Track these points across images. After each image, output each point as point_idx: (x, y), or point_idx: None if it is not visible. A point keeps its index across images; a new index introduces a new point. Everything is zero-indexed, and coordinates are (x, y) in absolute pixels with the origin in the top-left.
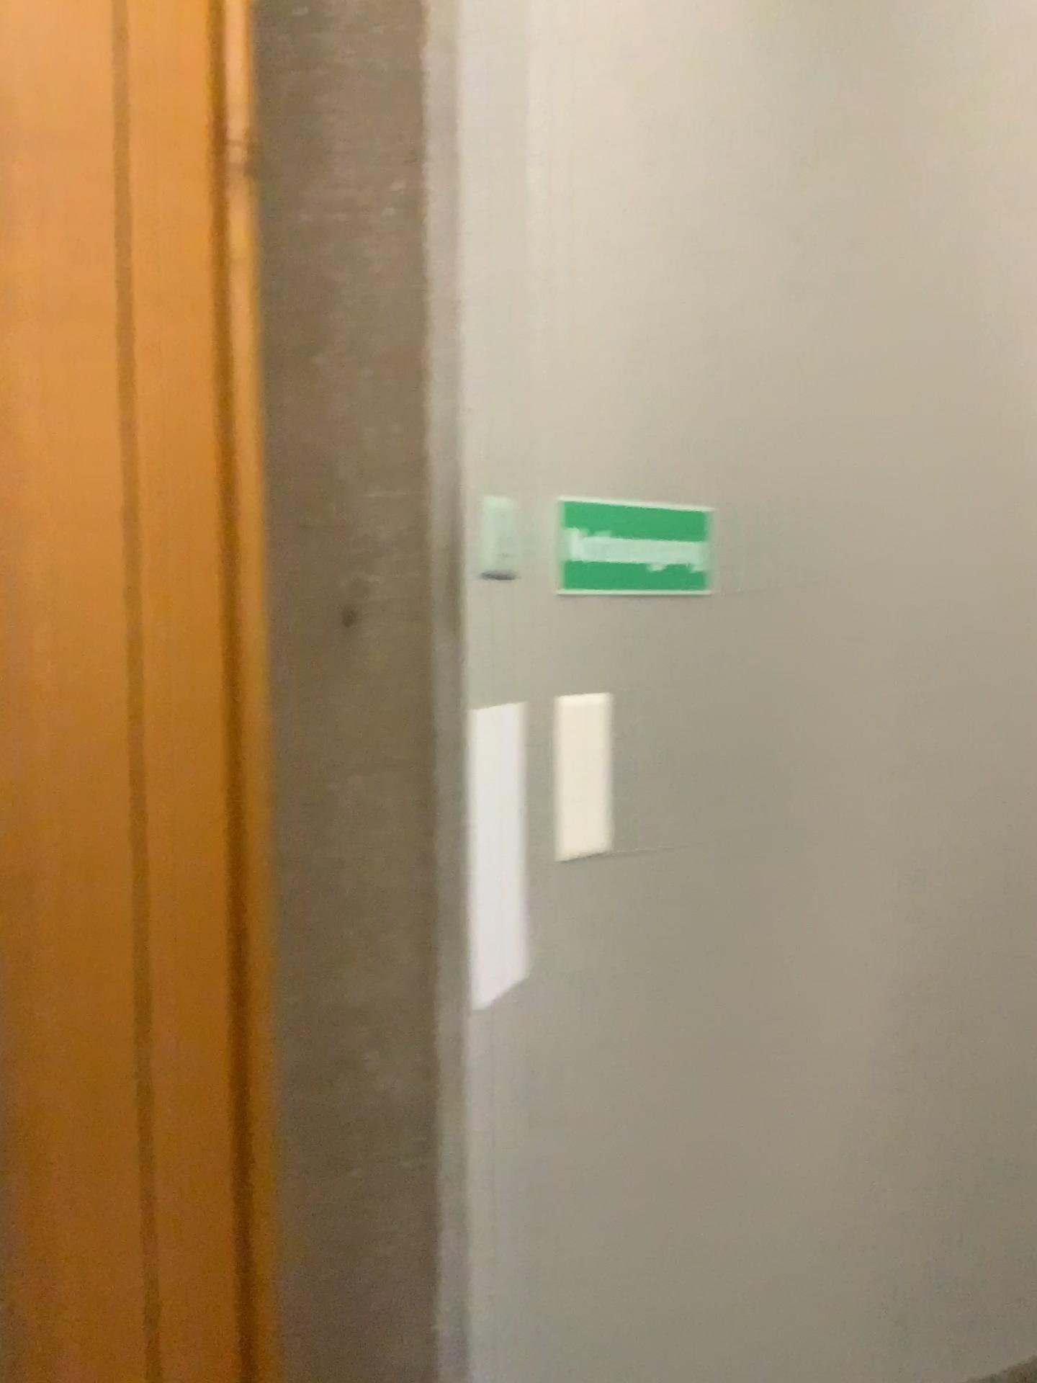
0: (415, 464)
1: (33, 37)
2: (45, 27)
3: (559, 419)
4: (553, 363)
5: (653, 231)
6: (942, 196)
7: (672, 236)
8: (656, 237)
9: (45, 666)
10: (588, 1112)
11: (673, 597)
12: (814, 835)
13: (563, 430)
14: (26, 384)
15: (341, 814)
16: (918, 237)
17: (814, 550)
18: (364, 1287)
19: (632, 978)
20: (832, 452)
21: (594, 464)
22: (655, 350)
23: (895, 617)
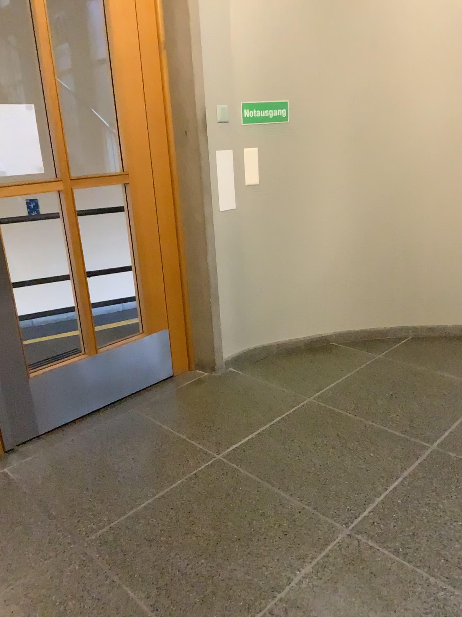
0: (195, 102)
1: (123, 39)
2: (125, 36)
3: (241, 85)
4: (239, 72)
5: (267, 34)
6: (367, 2)
7: (274, 33)
8: (269, 35)
9: (133, 142)
10: (256, 239)
11: (277, 124)
12: (324, 183)
13: (242, 87)
14: (127, 96)
15: (186, 168)
16: (360, 15)
17: (323, 109)
18: (195, 253)
19: (268, 212)
20: (329, 82)
21: (252, 94)
22: (270, 63)
23: (350, 126)
